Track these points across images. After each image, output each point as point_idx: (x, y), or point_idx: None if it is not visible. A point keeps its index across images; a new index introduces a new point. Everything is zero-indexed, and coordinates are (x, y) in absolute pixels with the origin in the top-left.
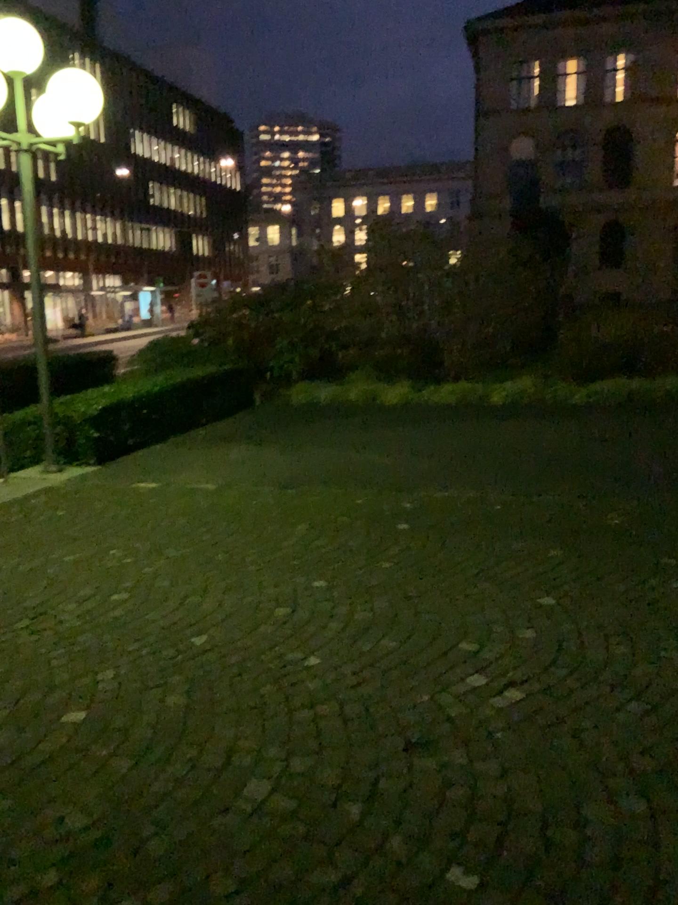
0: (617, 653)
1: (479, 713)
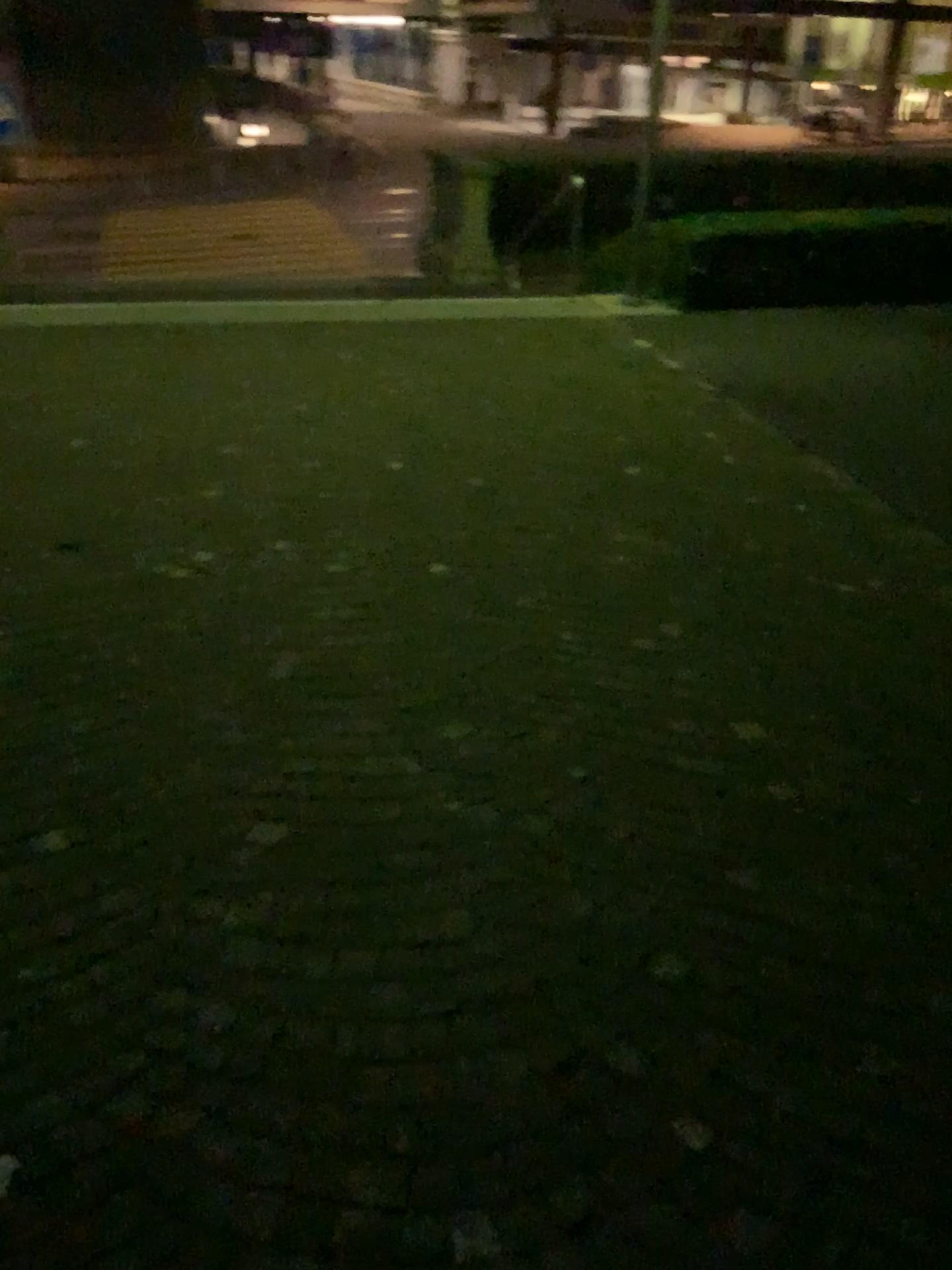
0: (294, 610)
1: (130, 562)
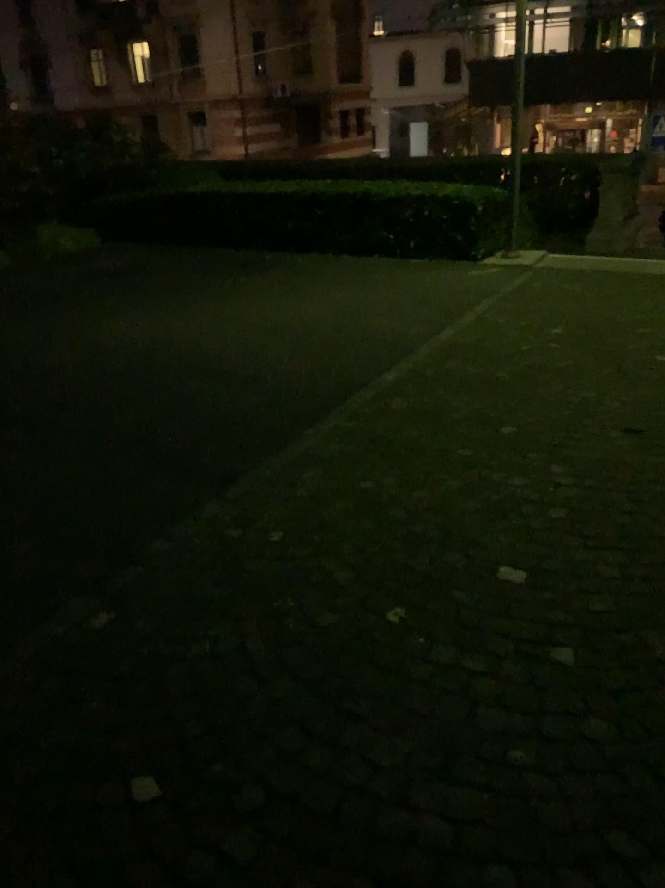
0: None
1: None
